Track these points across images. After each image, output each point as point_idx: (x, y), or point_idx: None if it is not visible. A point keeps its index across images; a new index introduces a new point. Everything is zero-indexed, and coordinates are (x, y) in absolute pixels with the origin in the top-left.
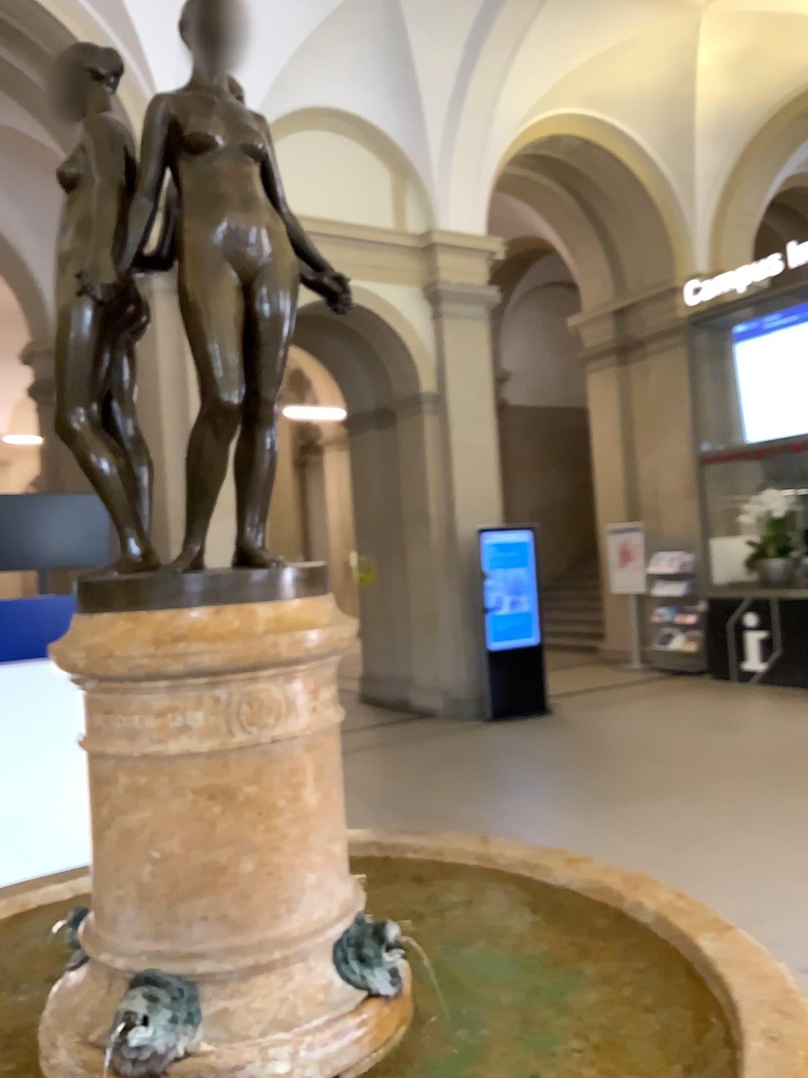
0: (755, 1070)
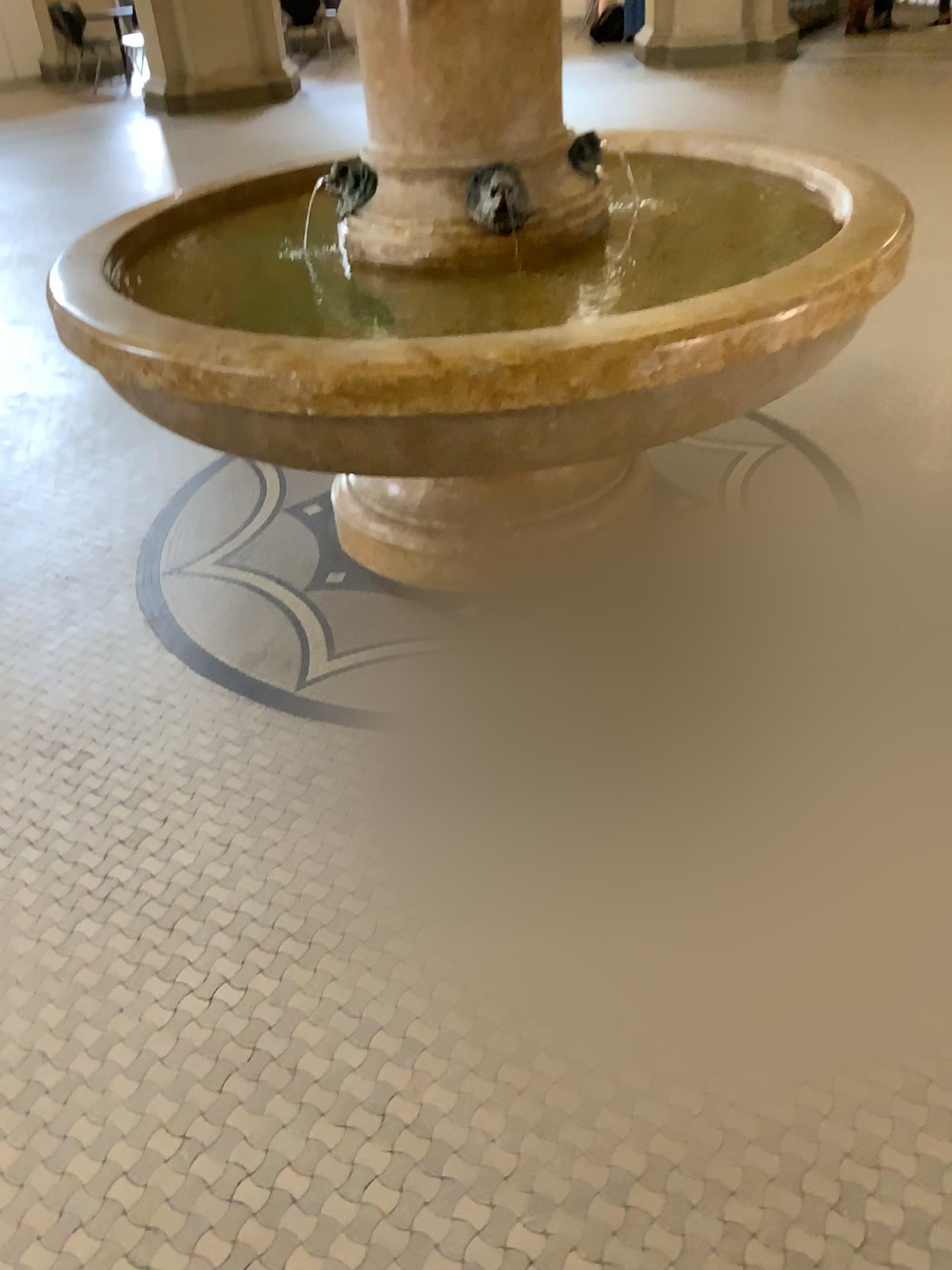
0: (101, 269)
